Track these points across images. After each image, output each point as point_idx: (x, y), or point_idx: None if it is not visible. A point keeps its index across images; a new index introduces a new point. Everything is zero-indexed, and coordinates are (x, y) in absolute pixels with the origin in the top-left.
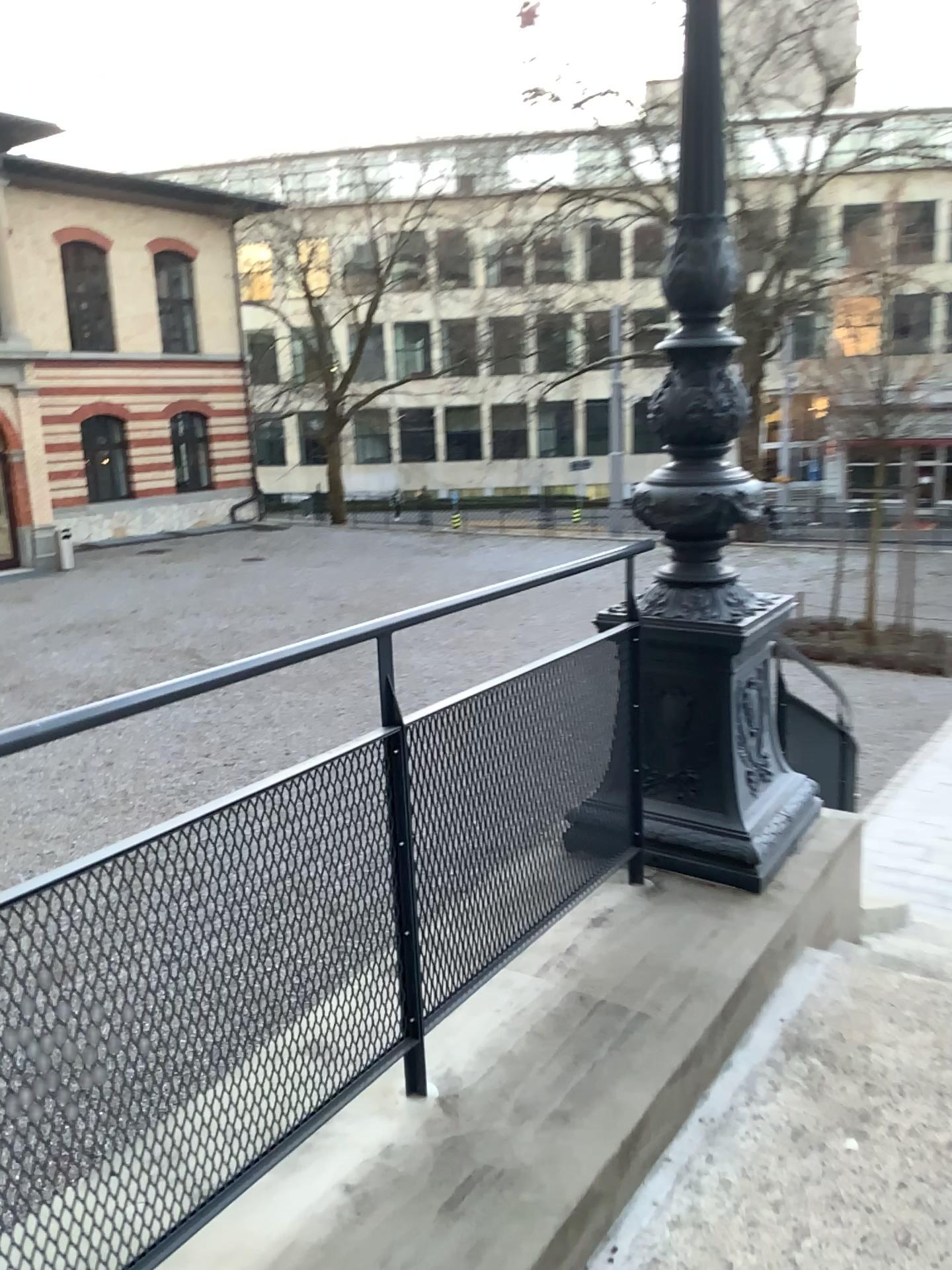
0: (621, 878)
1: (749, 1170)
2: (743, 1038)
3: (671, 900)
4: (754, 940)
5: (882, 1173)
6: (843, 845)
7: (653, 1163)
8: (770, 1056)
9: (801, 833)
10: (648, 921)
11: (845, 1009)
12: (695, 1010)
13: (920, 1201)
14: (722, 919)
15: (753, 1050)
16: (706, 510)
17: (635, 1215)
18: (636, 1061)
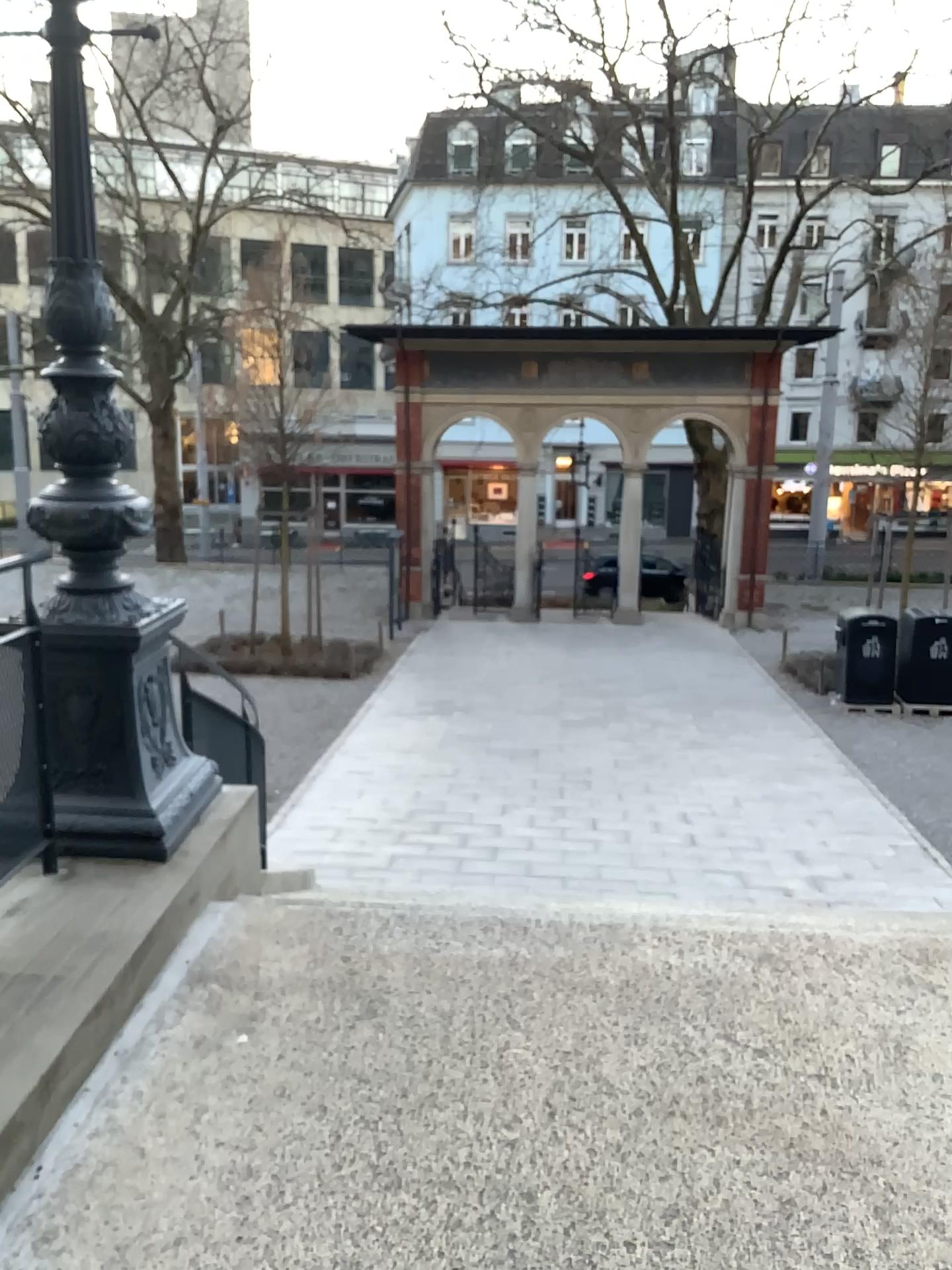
0: (34, 868)
1: (156, 1077)
2: (152, 980)
3: (83, 880)
4: (160, 898)
5: (264, 1050)
6: (240, 813)
7: (70, 1093)
8: (176, 990)
9: (202, 806)
10: (61, 900)
11: (240, 941)
12: (106, 961)
13: (292, 1061)
14: (131, 886)
15: (161, 988)
16: (97, 522)
17: (54, 1138)
18: (50, 1011)
